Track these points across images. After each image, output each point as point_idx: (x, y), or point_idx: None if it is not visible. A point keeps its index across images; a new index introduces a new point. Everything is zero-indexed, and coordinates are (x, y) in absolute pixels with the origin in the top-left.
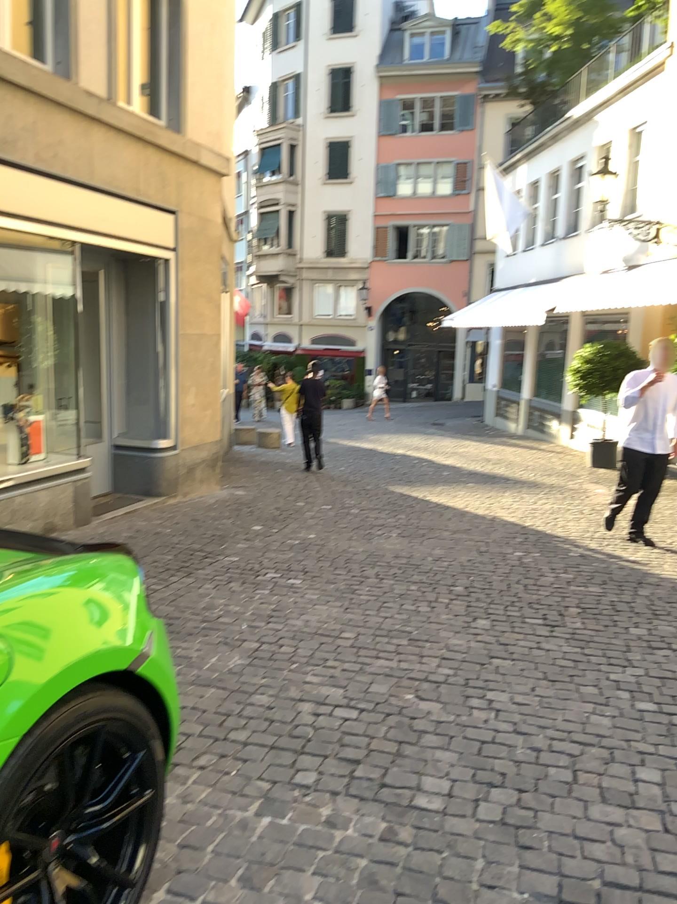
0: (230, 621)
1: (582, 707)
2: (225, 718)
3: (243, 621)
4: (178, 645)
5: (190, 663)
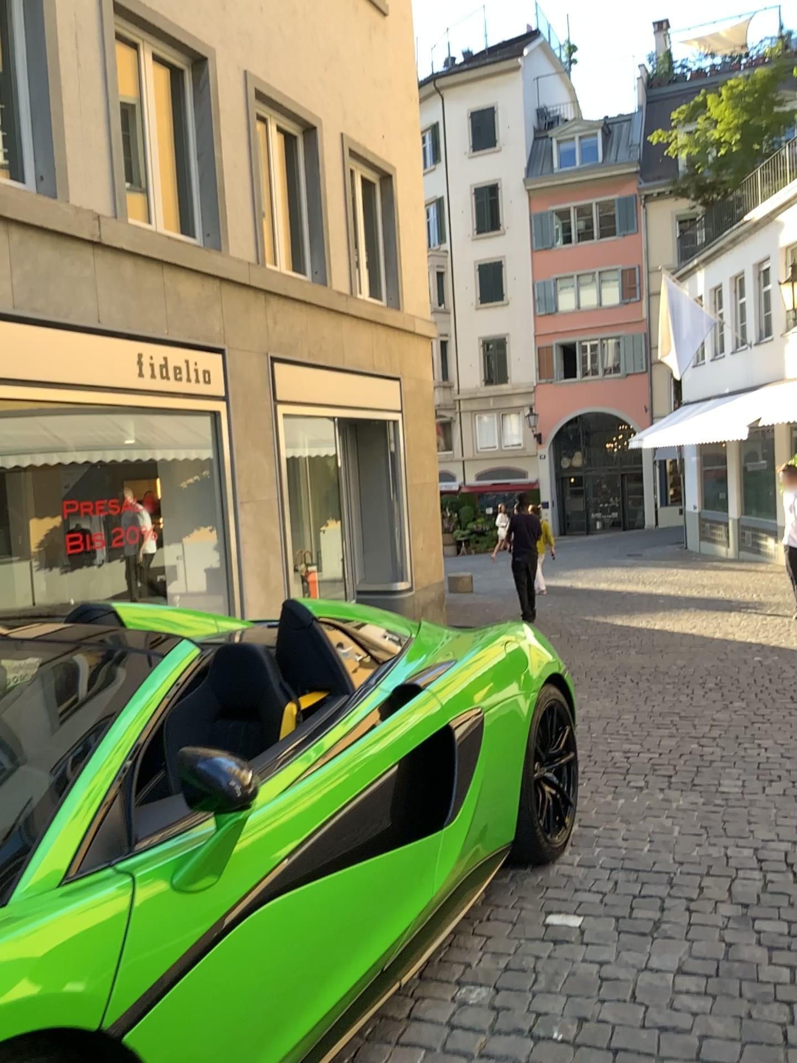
0: None
1: None
2: None
3: None
4: None
5: None
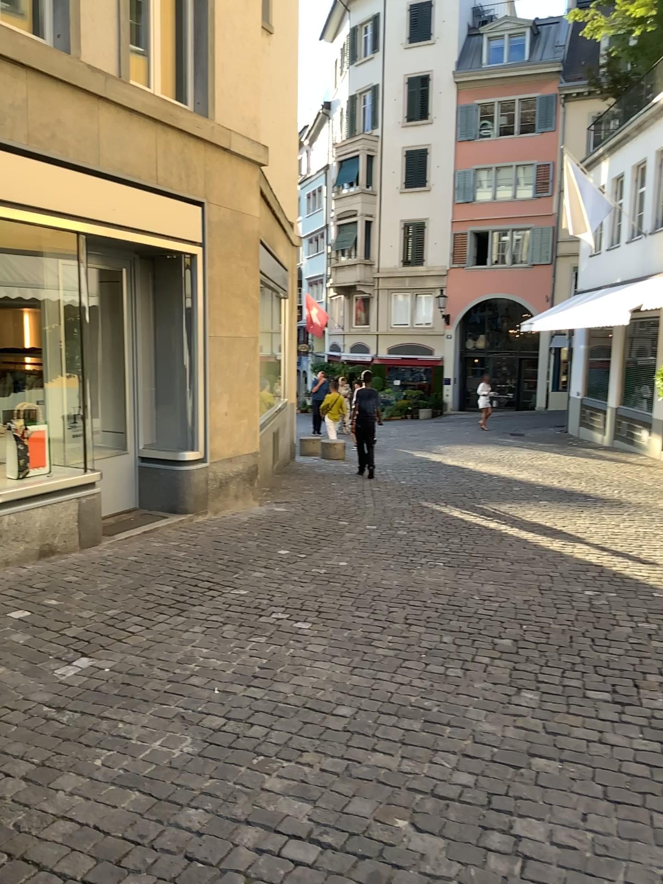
0: (200, 683)
1: (659, 861)
2: (130, 850)
3: (215, 683)
4: (118, 719)
5: (123, 750)
